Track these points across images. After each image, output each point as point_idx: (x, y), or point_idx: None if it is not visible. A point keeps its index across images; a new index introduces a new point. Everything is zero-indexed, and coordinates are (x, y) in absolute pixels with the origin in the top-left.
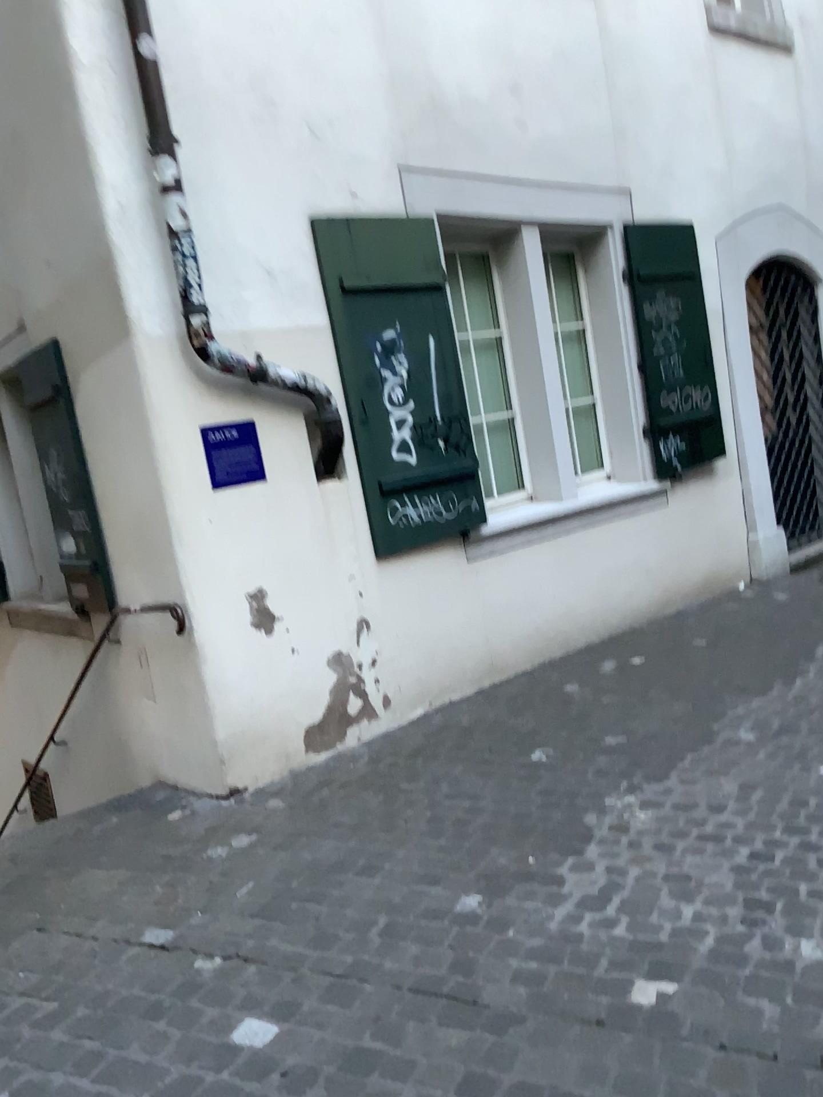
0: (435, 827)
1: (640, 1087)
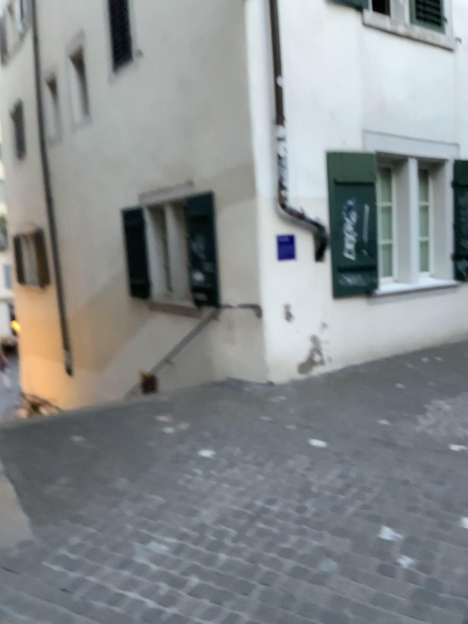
0: (362, 400)
1: (454, 463)
